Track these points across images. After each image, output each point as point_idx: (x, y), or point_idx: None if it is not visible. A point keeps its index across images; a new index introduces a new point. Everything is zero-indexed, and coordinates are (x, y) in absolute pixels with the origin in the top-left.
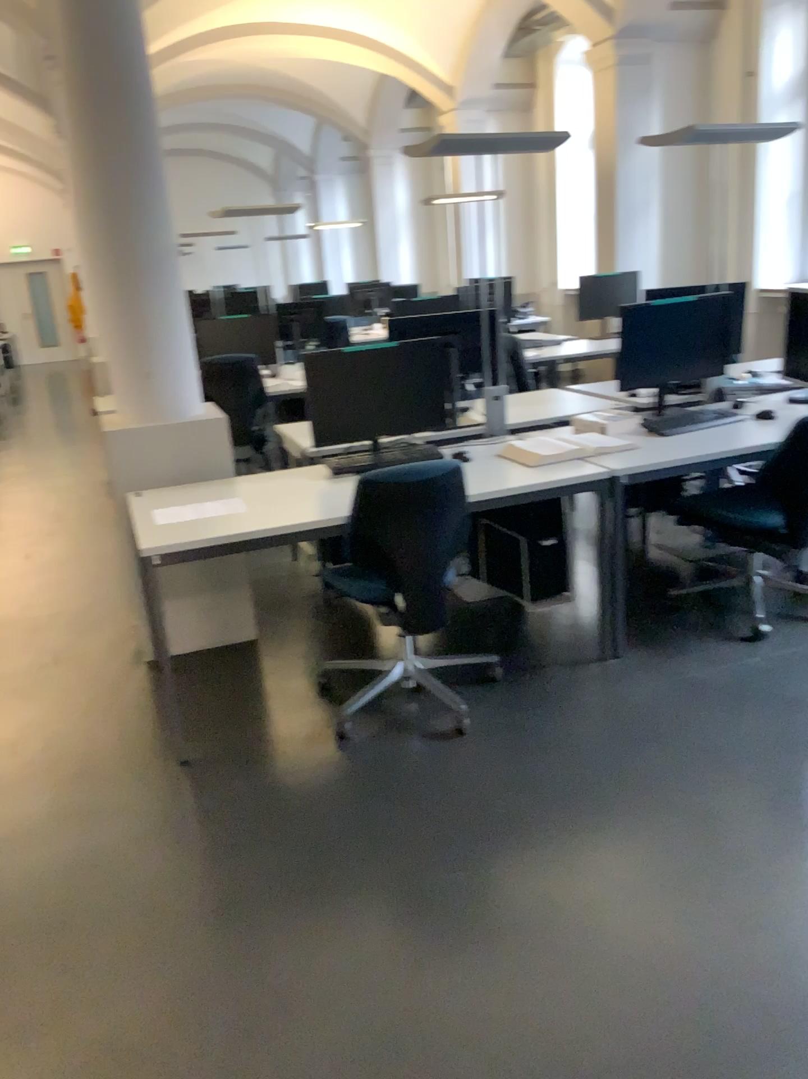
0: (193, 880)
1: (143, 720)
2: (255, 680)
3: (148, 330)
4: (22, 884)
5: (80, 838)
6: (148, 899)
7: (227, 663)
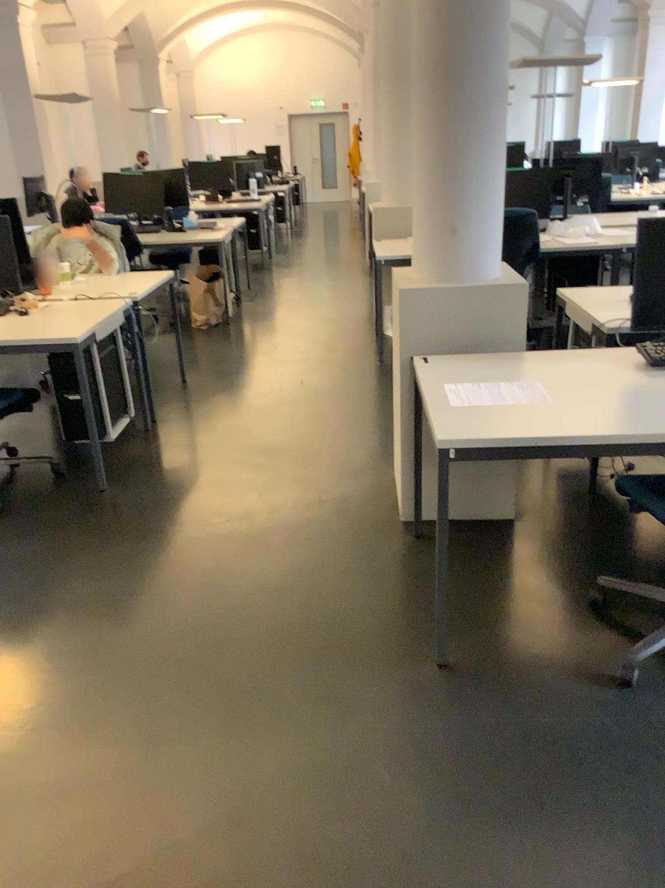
0: (451, 838)
1: (399, 593)
2: (514, 568)
3: (458, 183)
4: (273, 777)
5: (333, 734)
6: (402, 849)
7: (483, 539)
